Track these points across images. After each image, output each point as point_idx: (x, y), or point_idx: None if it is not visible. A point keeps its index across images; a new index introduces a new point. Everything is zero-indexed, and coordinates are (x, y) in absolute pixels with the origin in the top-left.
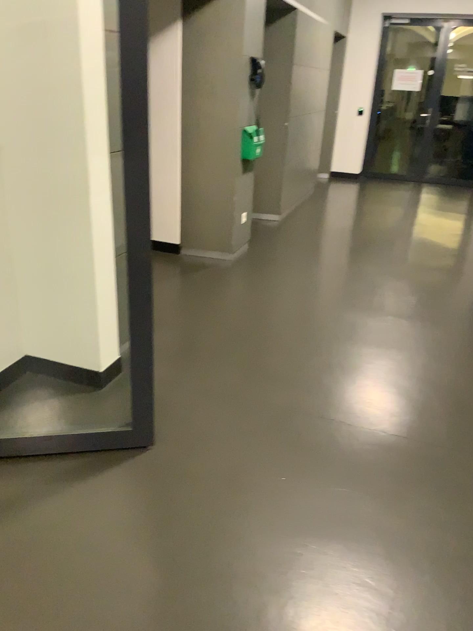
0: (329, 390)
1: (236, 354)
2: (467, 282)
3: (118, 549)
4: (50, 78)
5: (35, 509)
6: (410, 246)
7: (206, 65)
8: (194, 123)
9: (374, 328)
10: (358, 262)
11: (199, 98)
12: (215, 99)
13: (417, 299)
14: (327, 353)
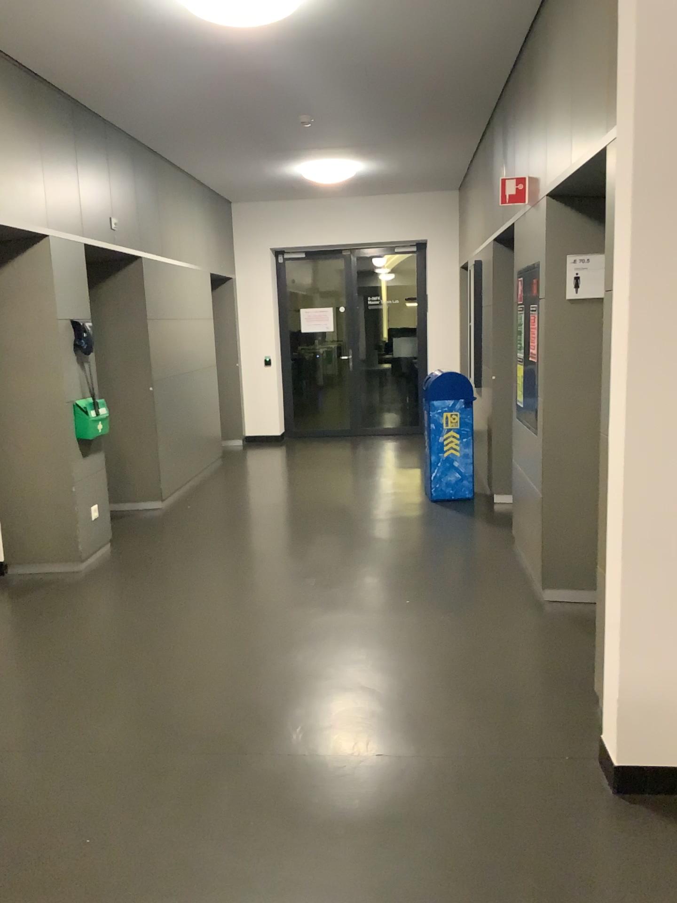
0: (175, 715)
1: (58, 694)
2: (383, 550)
3: None
4: None
5: None
6: (325, 517)
7: (12, 333)
8: (6, 403)
9: (255, 626)
10: (254, 547)
11: (9, 373)
12: (30, 371)
13: (318, 581)
14: (184, 669)
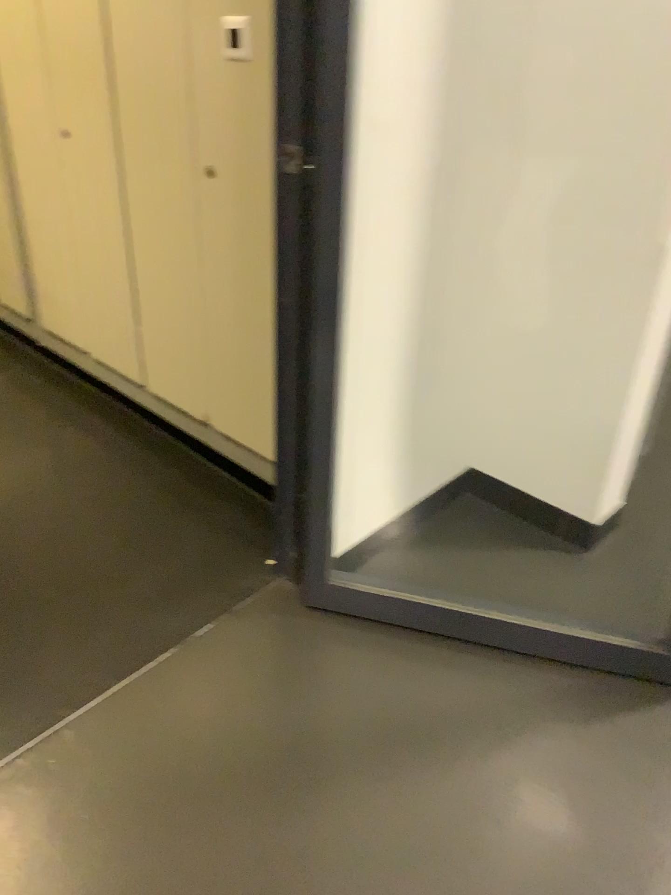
0: None
1: None
2: None
3: (669, 884)
4: (667, 7)
5: (513, 747)
6: None
7: None
8: None
9: None
10: None
11: None
12: None
13: None
14: None
